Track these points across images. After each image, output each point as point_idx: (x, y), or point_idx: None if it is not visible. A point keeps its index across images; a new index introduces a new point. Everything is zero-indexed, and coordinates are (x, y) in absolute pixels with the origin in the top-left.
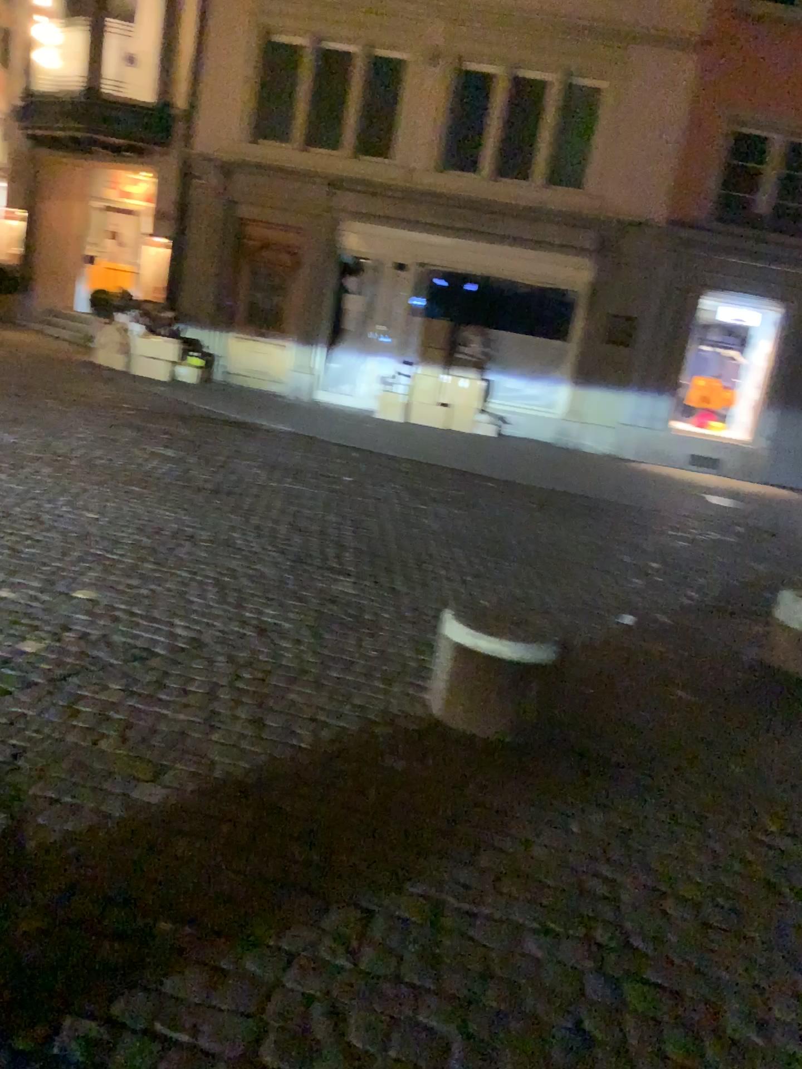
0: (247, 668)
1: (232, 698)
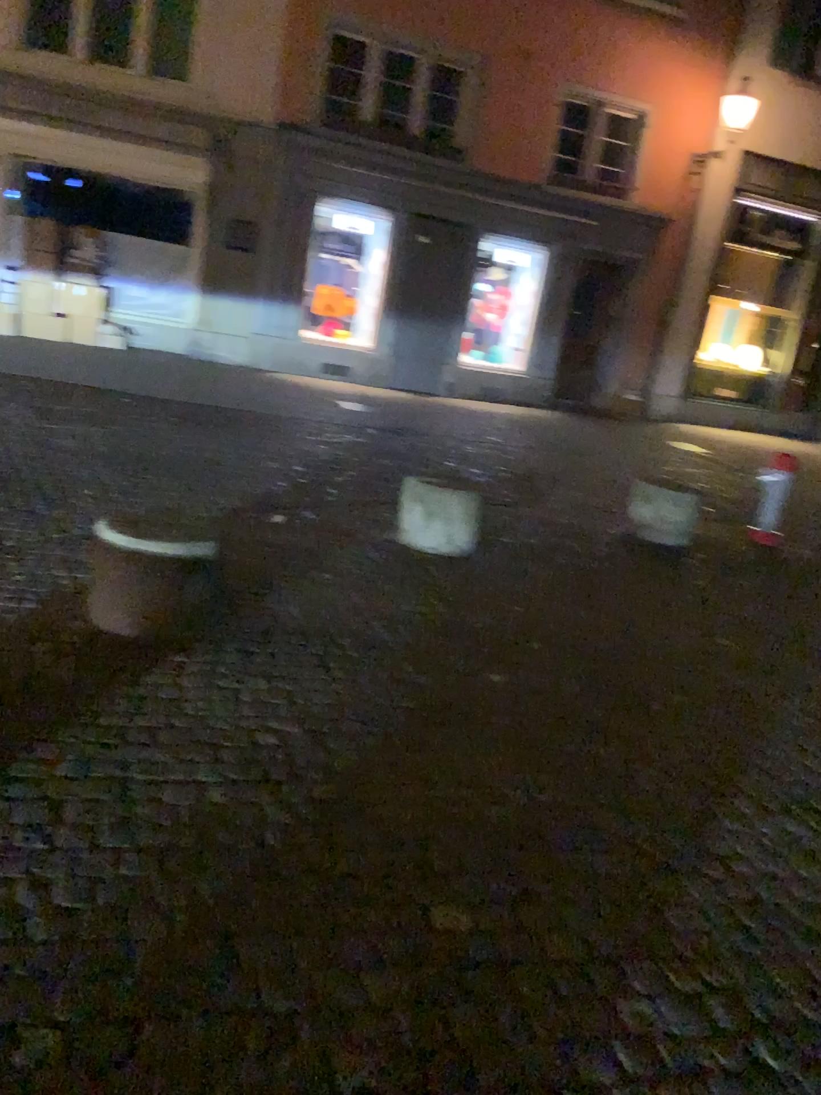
0: None
1: None
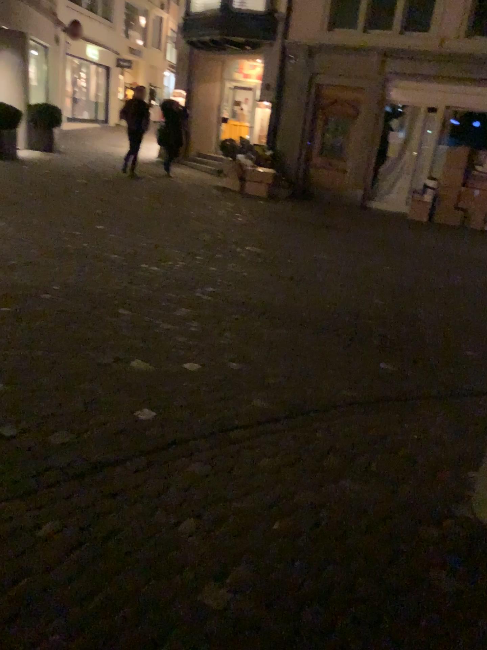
0: (306, 453)
1: (292, 489)
